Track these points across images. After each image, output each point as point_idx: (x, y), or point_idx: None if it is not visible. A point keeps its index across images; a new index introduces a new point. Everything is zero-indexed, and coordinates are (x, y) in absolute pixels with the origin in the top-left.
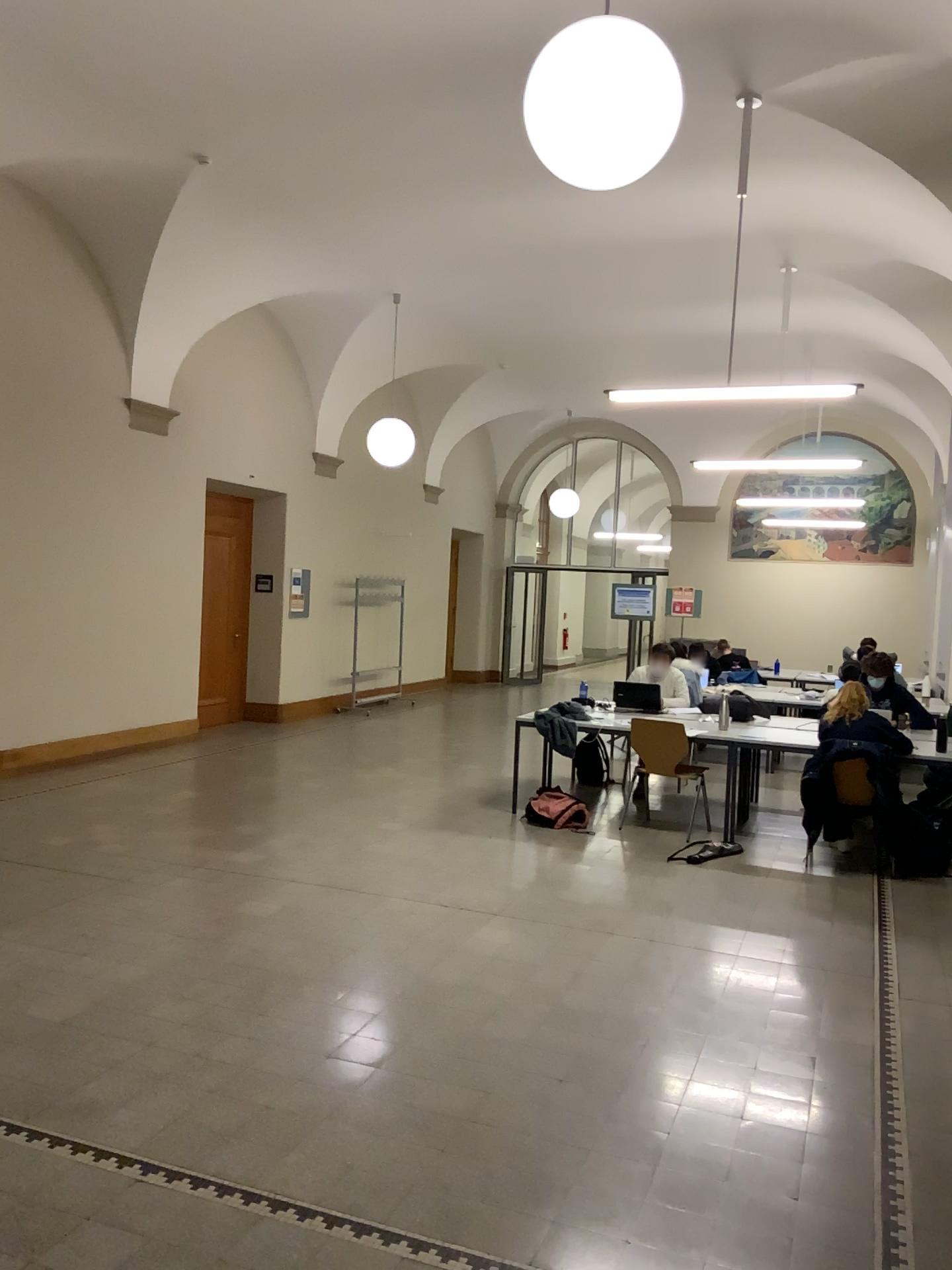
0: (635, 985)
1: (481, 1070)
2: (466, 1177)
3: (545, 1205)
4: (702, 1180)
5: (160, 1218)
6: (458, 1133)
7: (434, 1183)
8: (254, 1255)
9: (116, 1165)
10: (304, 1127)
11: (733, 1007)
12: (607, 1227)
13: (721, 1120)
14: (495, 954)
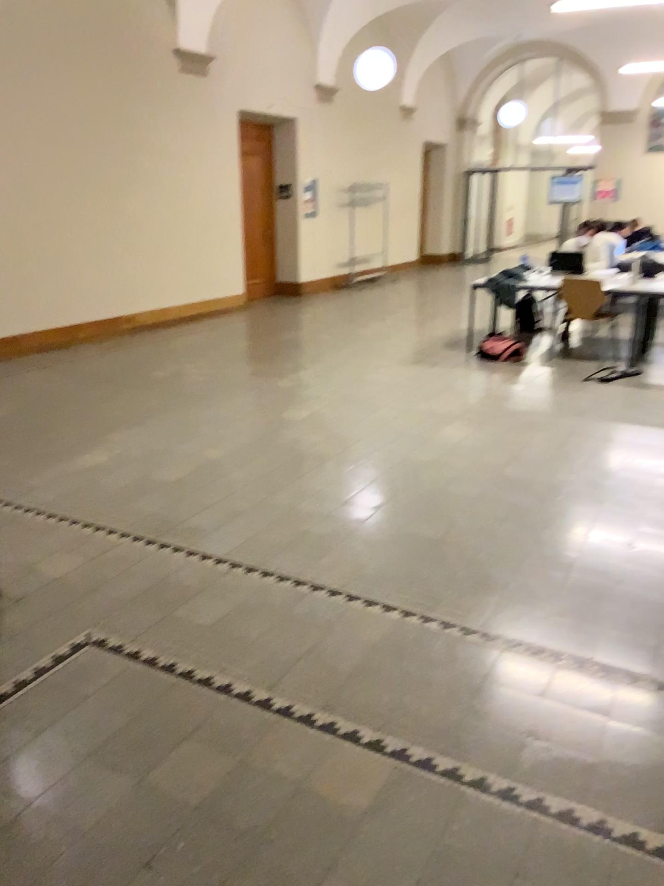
0: (556, 462)
1: (447, 514)
2: (438, 578)
3: (491, 596)
4: (601, 584)
5: (242, 596)
6: (432, 552)
7: (416, 581)
8: (302, 618)
9: (213, 566)
10: (330, 546)
11: (628, 477)
12: (534, 611)
13: (616, 548)
14: (457, 442)
